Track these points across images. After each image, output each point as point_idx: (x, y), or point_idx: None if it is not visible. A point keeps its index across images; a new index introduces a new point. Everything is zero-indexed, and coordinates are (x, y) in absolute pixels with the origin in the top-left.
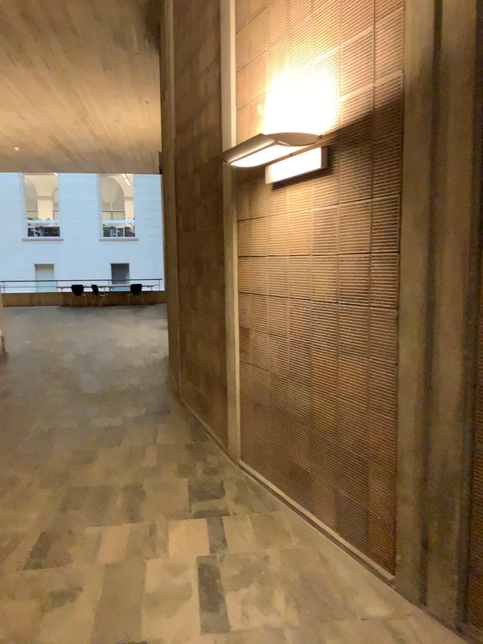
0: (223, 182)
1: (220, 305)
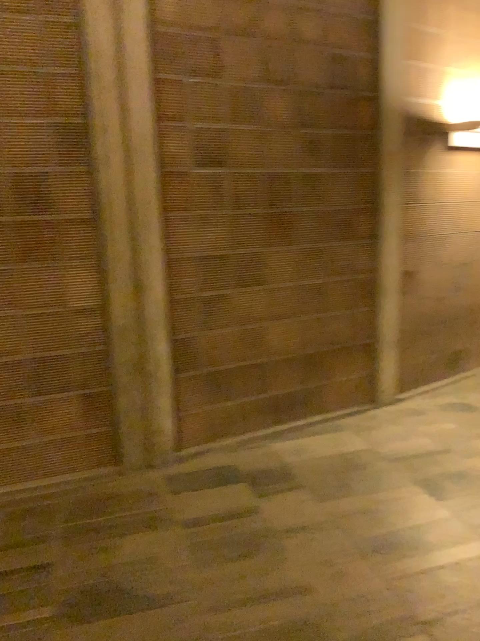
0: (378, 125)
1: (355, 260)
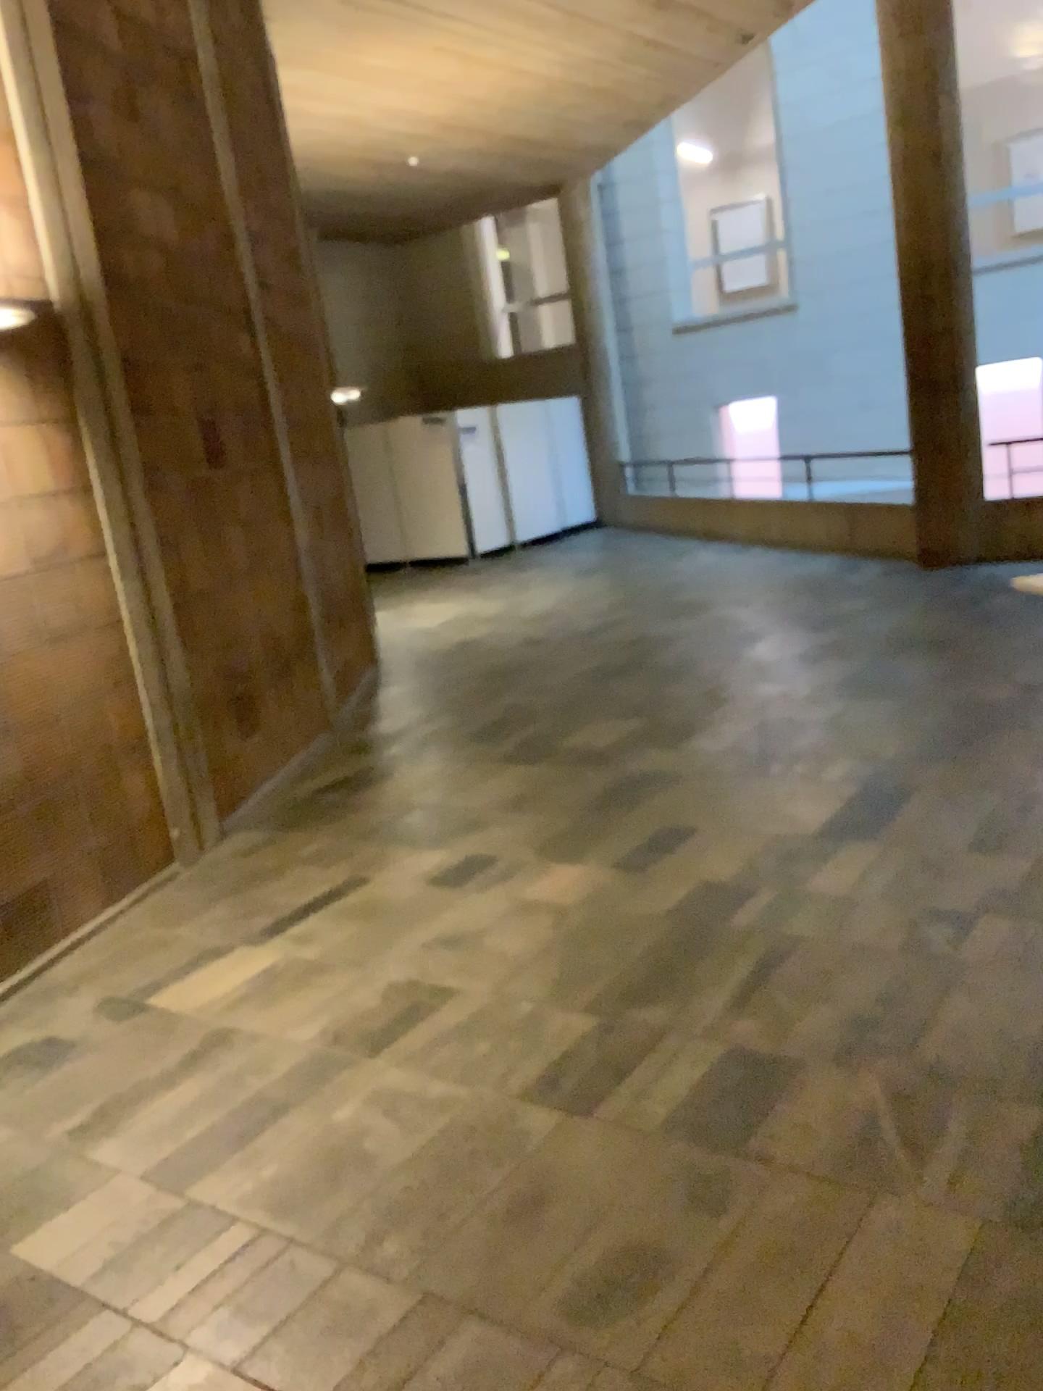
0: None
1: None
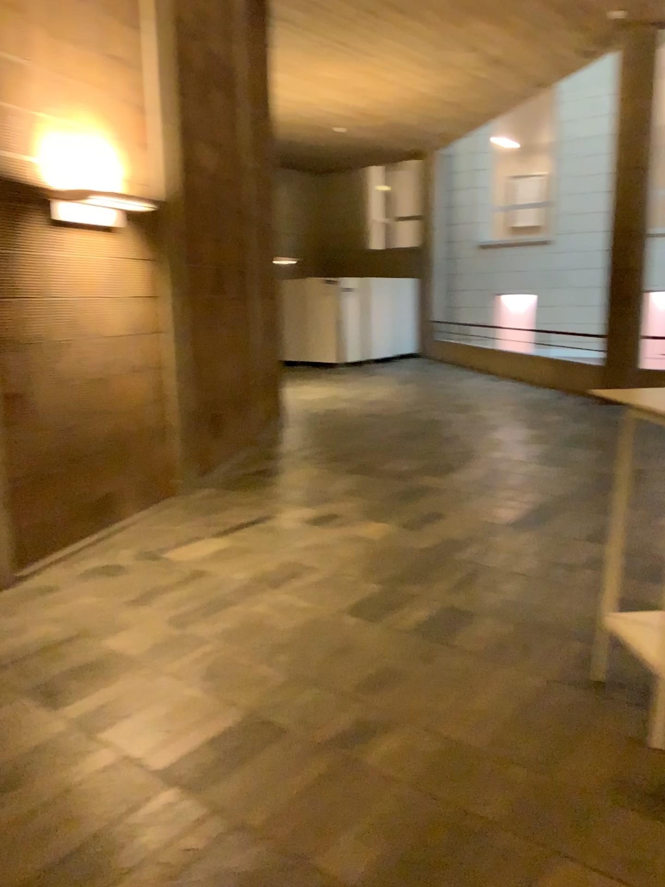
0: None
1: None
